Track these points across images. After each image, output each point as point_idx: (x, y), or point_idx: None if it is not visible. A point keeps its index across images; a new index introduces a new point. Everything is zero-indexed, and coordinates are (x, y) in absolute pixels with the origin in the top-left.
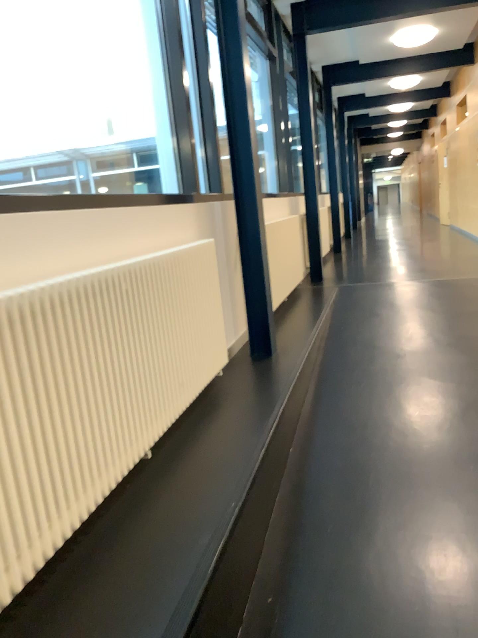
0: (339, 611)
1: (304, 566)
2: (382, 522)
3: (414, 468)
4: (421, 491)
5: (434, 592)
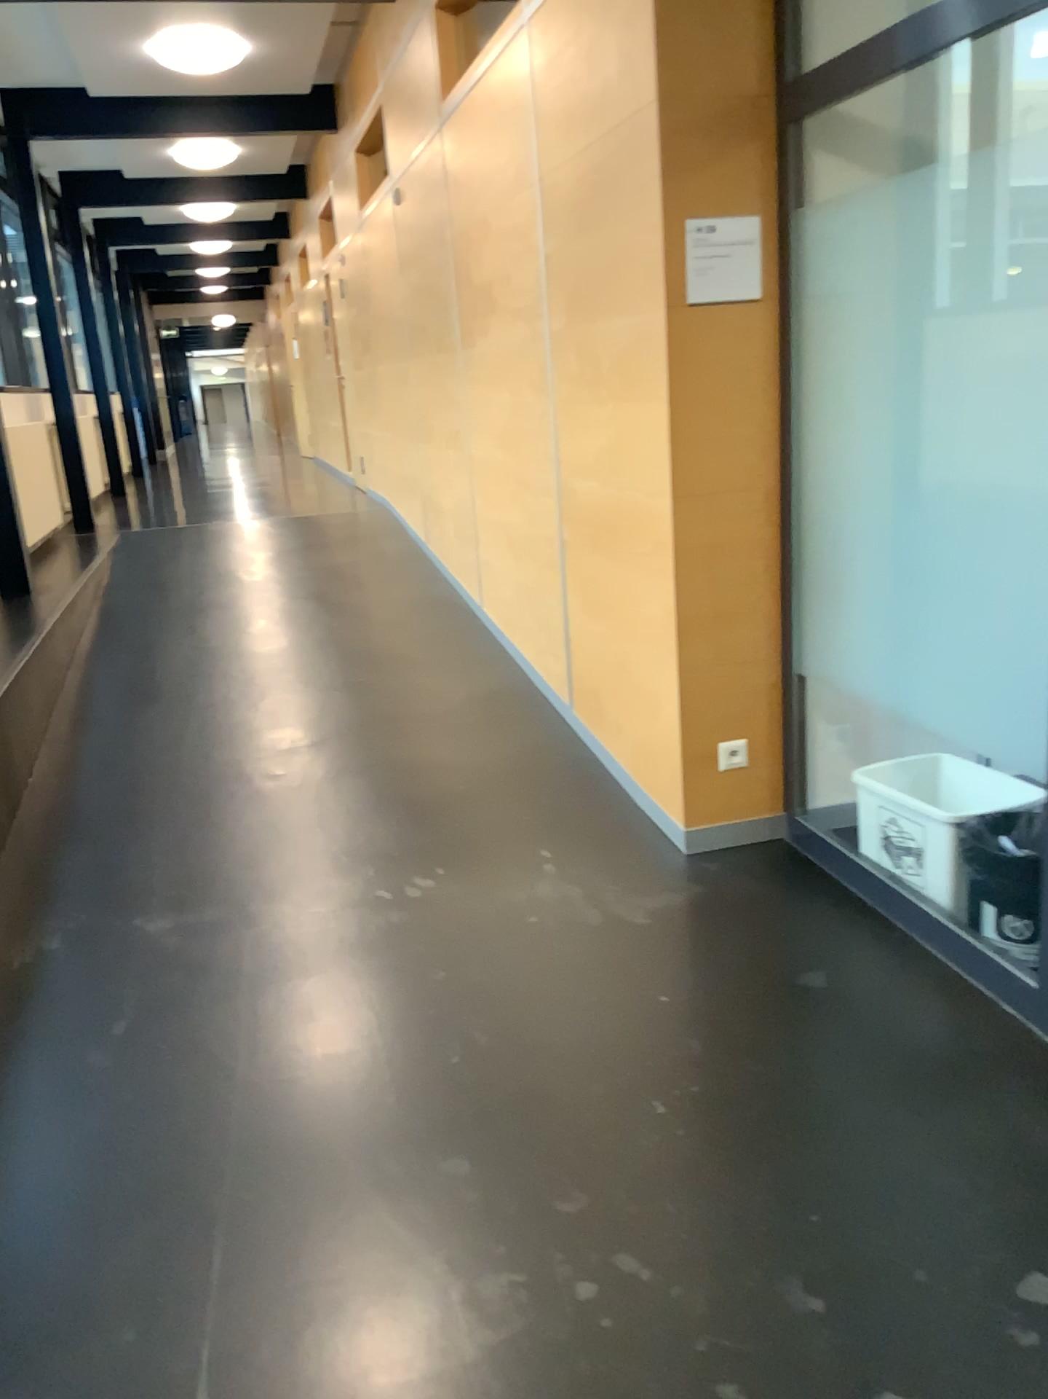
0: (126, 734)
1: (92, 723)
2: (166, 691)
3: (200, 660)
4: (204, 670)
5: (206, 713)
